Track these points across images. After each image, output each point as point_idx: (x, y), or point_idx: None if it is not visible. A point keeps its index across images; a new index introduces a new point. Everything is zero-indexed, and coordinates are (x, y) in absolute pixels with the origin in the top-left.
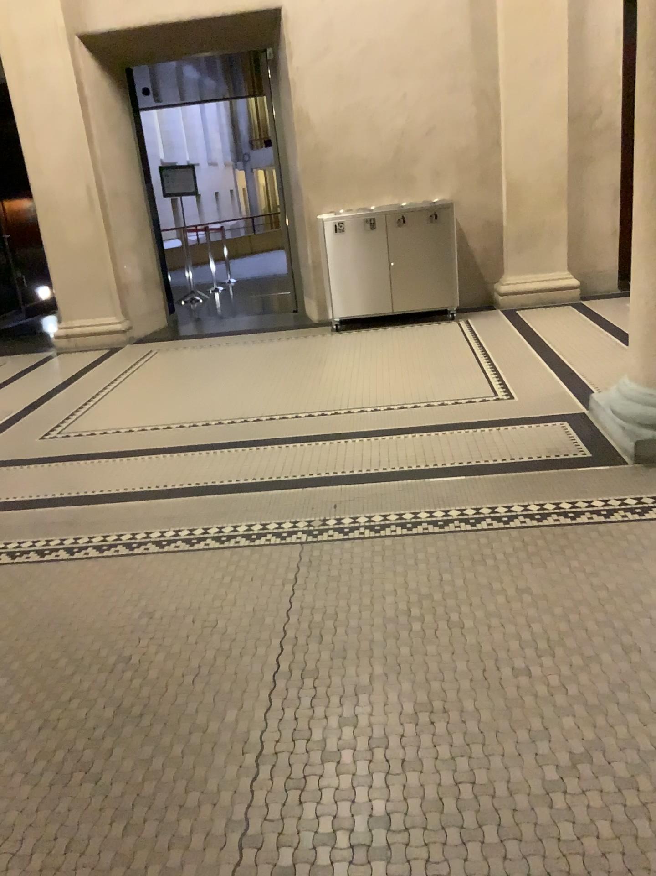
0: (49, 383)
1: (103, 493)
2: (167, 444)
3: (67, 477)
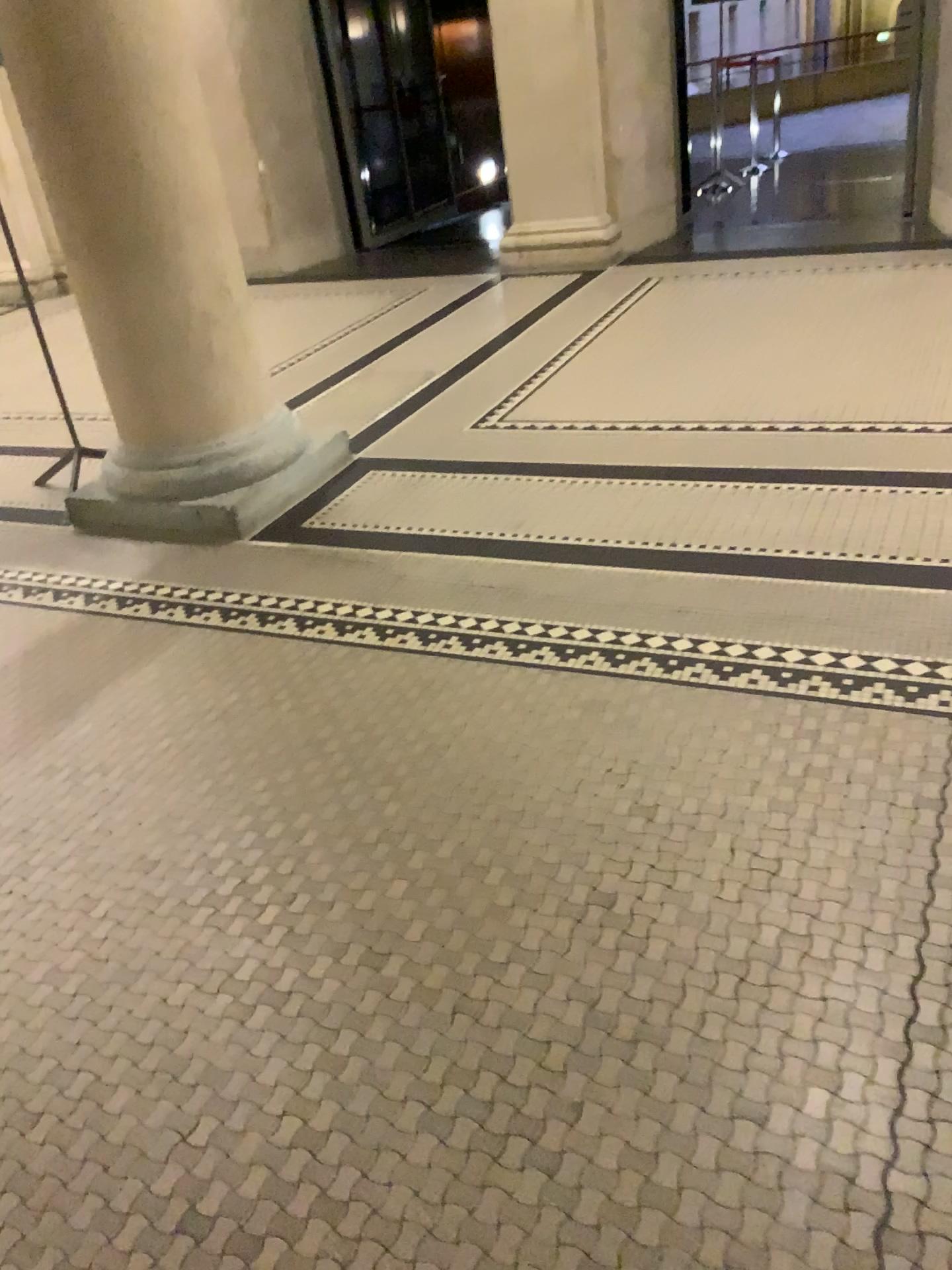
0: (490, 329)
1: (574, 545)
2: (683, 462)
3: (516, 504)
